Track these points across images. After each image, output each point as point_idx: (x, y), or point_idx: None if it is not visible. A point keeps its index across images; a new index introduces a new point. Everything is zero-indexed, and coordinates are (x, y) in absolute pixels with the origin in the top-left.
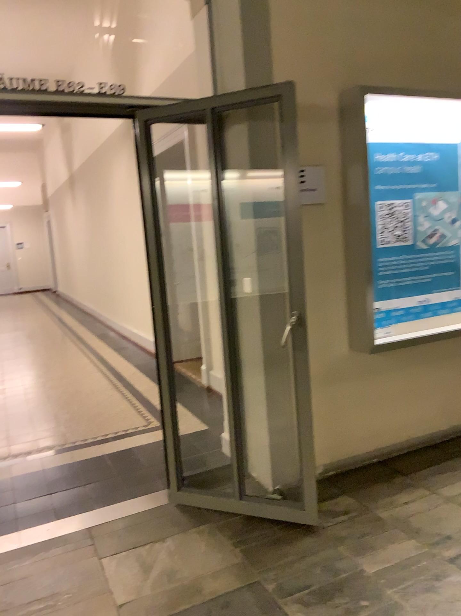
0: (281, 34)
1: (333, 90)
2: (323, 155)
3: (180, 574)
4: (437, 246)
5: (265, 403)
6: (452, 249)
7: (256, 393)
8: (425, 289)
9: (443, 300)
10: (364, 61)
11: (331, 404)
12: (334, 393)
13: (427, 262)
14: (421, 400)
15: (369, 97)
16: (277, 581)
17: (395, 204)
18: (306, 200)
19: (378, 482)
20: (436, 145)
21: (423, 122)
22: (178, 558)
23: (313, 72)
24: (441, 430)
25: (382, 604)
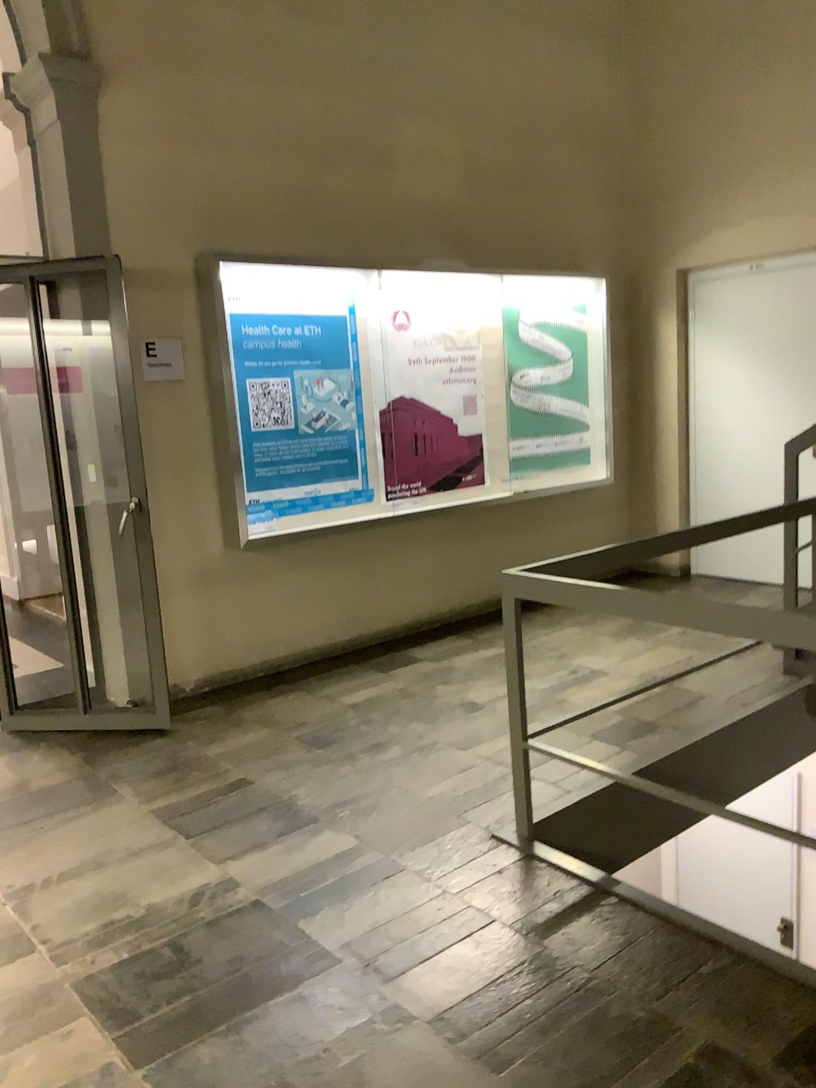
0: (120, 192)
1: (188, 255)
2: (178, 327)
3: (6, 777)
4: (325, 430)
5: (118, 610)
6: (345, 434)
7: (108, 600)
8: (313, 479)
9: (336, 492)
10: (224, 222)
11: (201, 611)
12: (205, 599)
13: (314, 448)
14: (316, 607)
15: (228, 264)
16: (110, 771)
17: (270, 382)
18: (158, 377)
19: (254, 694)
20: (318, 316)
21: (300, 292)
22: (5, 768)
23: (161, 234)
24: (345, 643)
25: (209, 771)
